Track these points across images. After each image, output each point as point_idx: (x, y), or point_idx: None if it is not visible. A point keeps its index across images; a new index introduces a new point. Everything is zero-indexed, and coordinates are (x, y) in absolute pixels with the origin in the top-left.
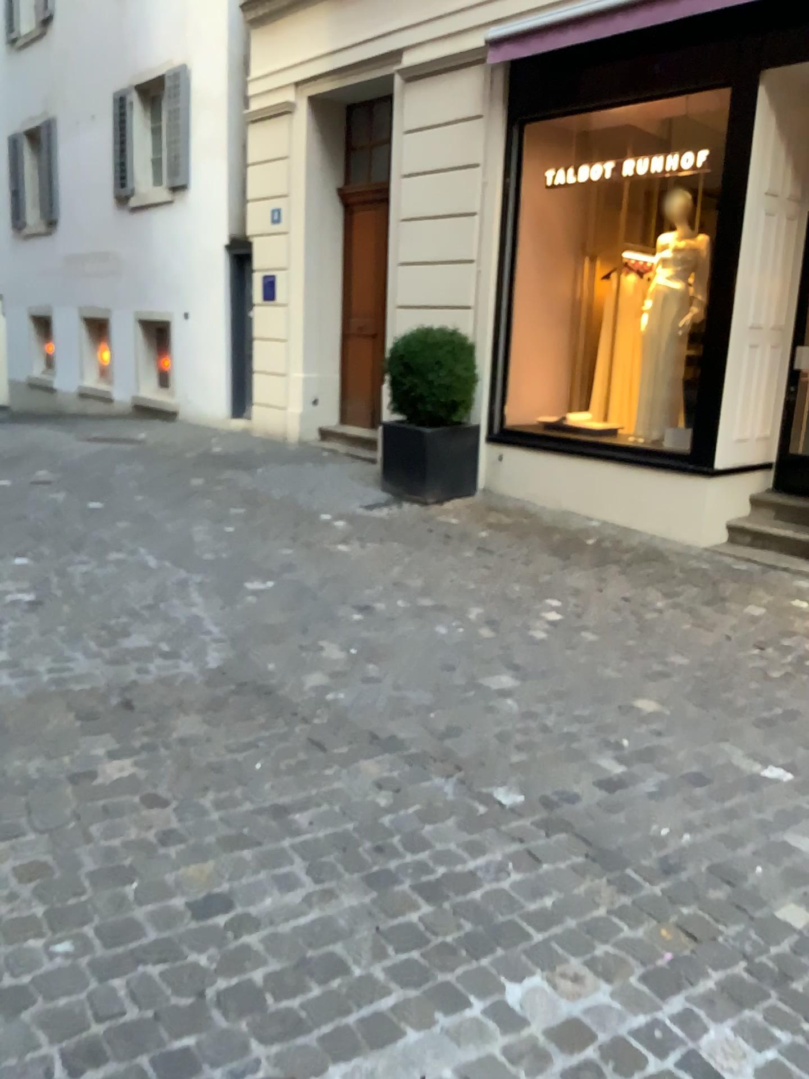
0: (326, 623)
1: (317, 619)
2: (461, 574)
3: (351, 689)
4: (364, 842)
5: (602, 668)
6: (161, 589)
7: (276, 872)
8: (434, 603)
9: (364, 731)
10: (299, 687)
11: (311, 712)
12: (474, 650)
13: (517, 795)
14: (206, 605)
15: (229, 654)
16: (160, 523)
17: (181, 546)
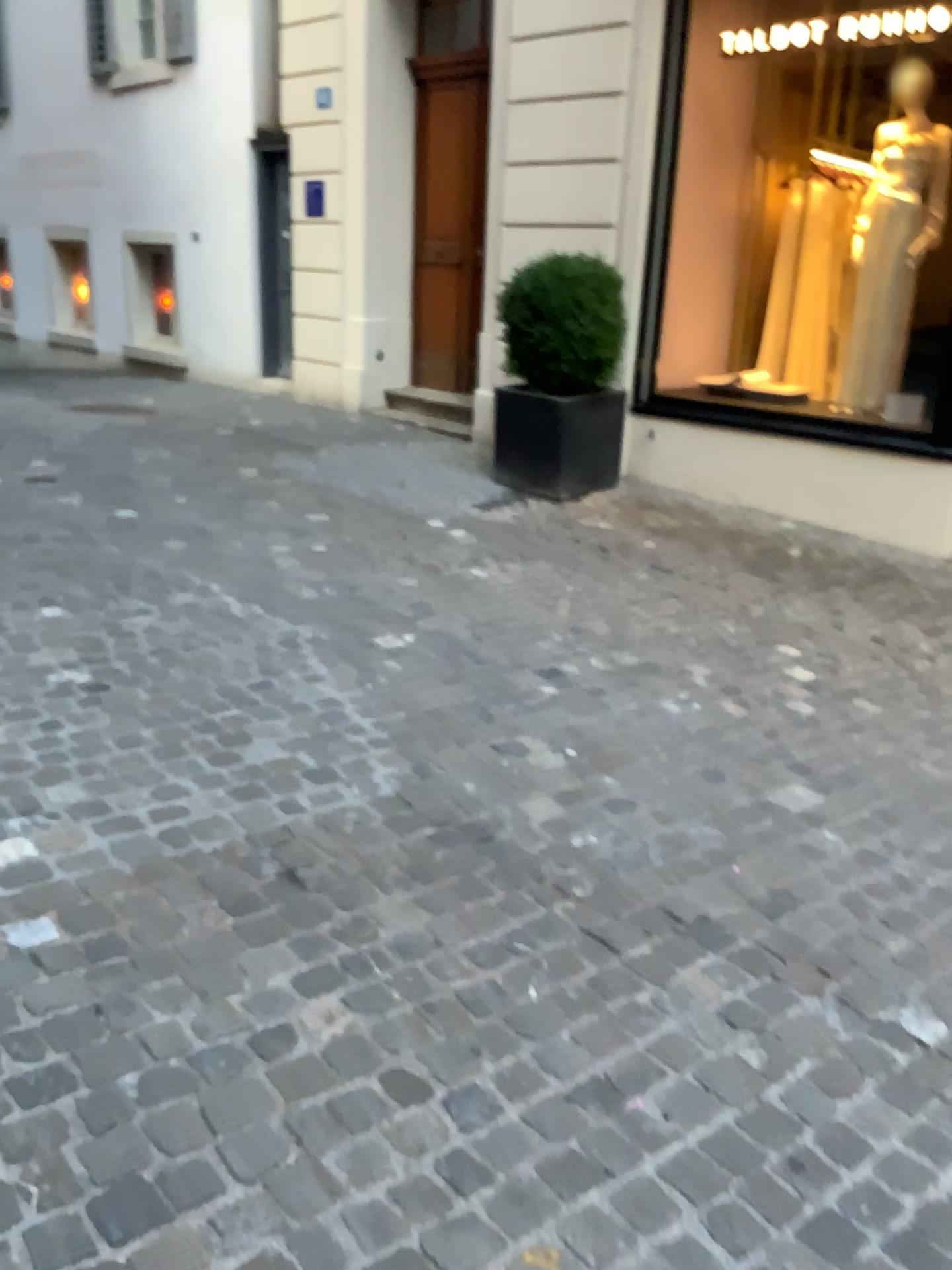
0: (509, 700)
1: (496, 696)
2: (649, 609)
3: (596, 821)
4: (765, 1150)
5: (909, 760)
6: (263, 653)
7: (665, 1240)
8: (638, 659)
9: (652, 905)
10: (524, 824)
11: (564, 873)
12: (728, 739)
13: (932, 1021)
14: (335, 678)
15: (401, 768)
16: (223, 541)
17: (264, 578)
